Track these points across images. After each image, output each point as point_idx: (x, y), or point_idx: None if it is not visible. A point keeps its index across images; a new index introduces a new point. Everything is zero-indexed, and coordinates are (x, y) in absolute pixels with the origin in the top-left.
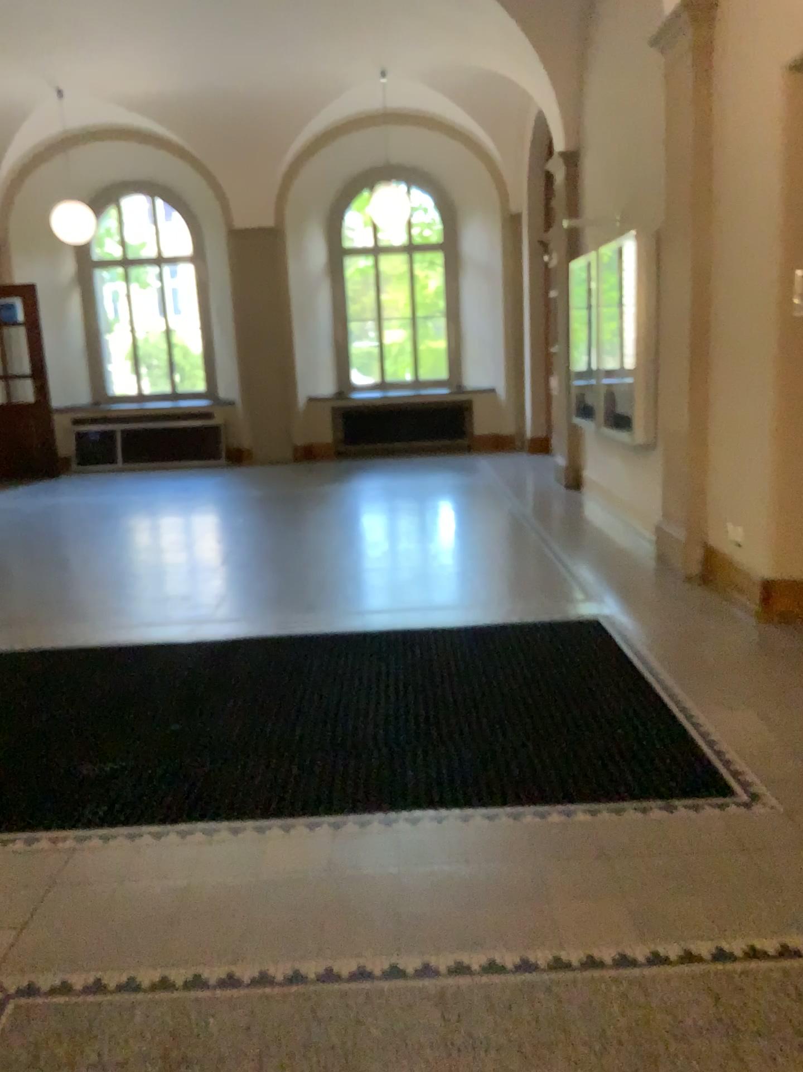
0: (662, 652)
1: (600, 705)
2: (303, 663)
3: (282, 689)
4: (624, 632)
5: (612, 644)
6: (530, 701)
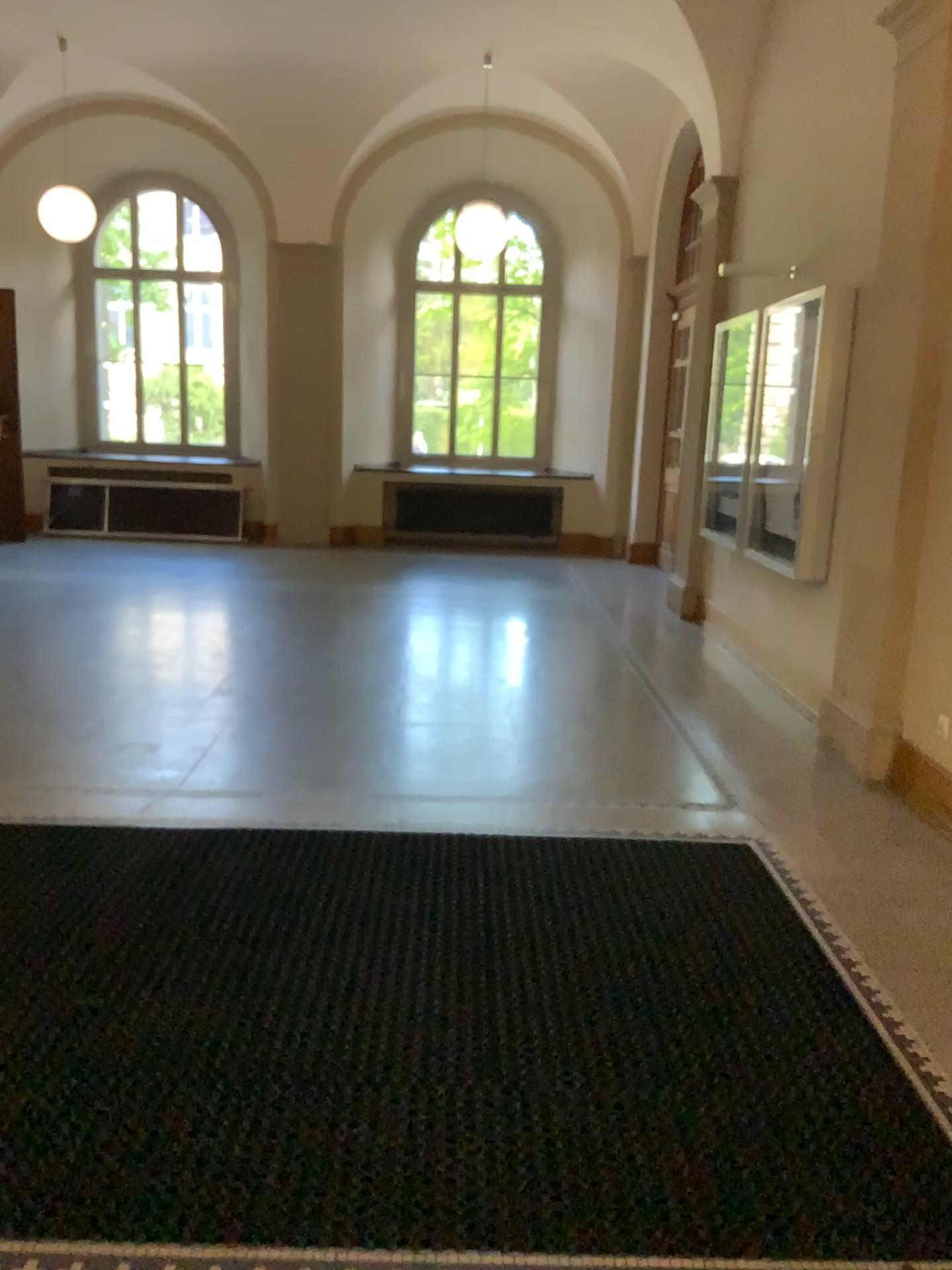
0: (853, 921)
1: (770, 1022)
2: (306, 886)
3: (268, 935)
4: (791, 877)
5: (774, 896)
6: (657, 1002)
